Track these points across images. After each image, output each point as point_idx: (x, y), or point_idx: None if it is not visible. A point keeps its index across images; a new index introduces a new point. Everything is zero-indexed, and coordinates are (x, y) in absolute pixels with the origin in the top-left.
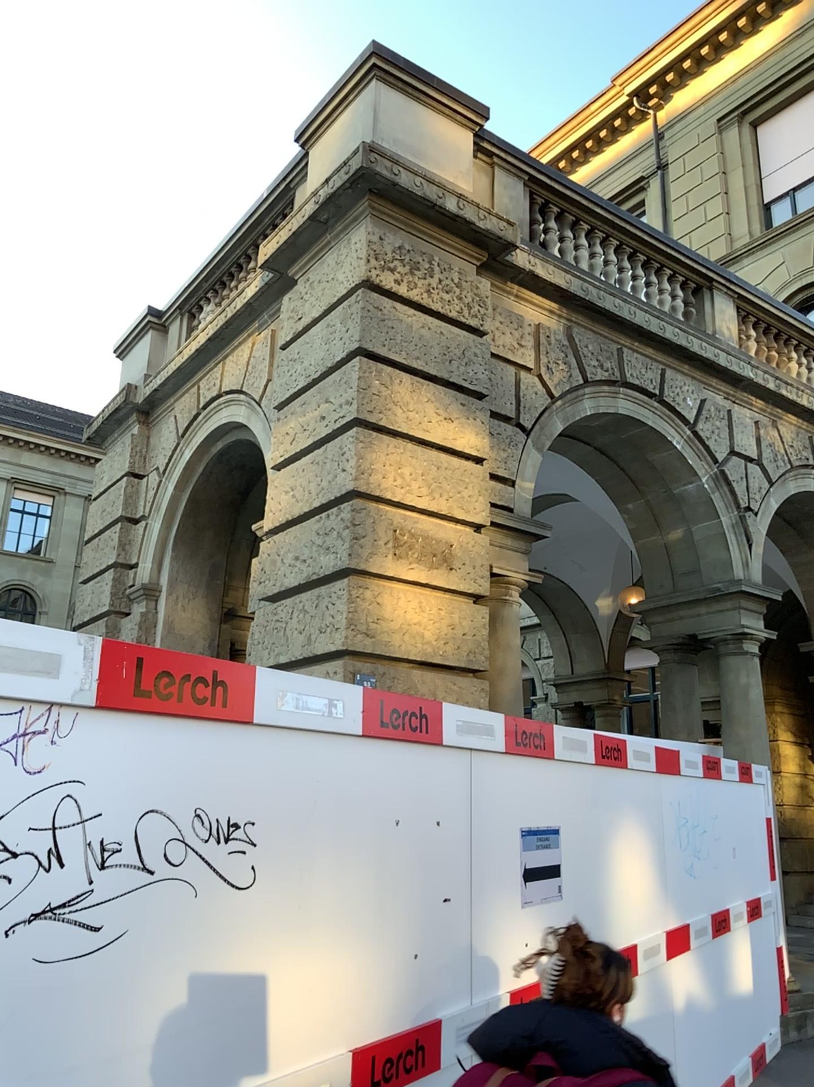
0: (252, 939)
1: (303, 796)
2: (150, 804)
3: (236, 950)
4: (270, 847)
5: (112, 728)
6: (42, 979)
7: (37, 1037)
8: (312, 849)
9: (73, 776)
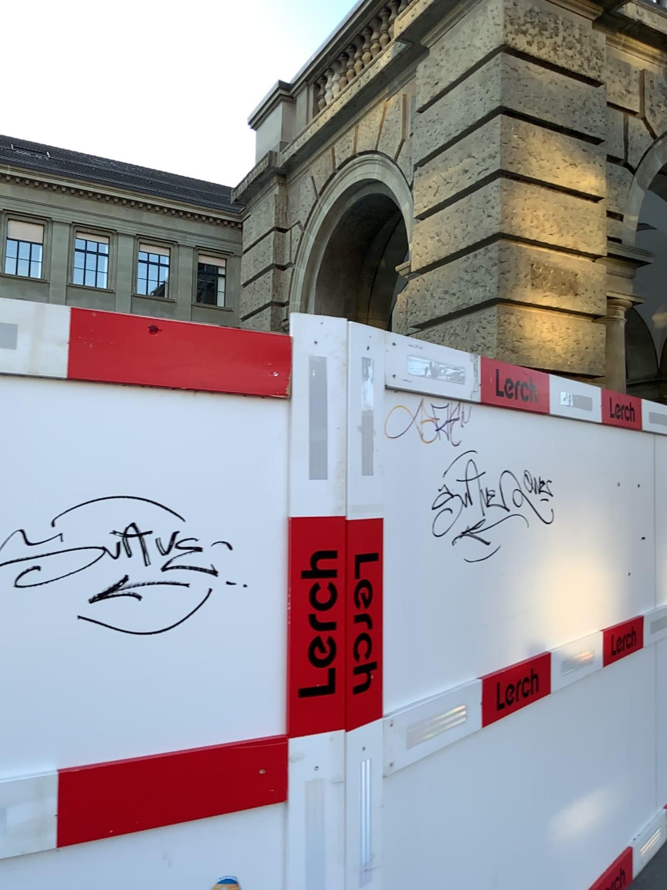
0: (555, 556)
1: (573, 463)
2: (507, 467)
3: (548, 562)
4: (560, 497)
5: (487, 416)
6: (471, 572)
7: (471, 605)
8: (579, 499)
9: (473, 448)
